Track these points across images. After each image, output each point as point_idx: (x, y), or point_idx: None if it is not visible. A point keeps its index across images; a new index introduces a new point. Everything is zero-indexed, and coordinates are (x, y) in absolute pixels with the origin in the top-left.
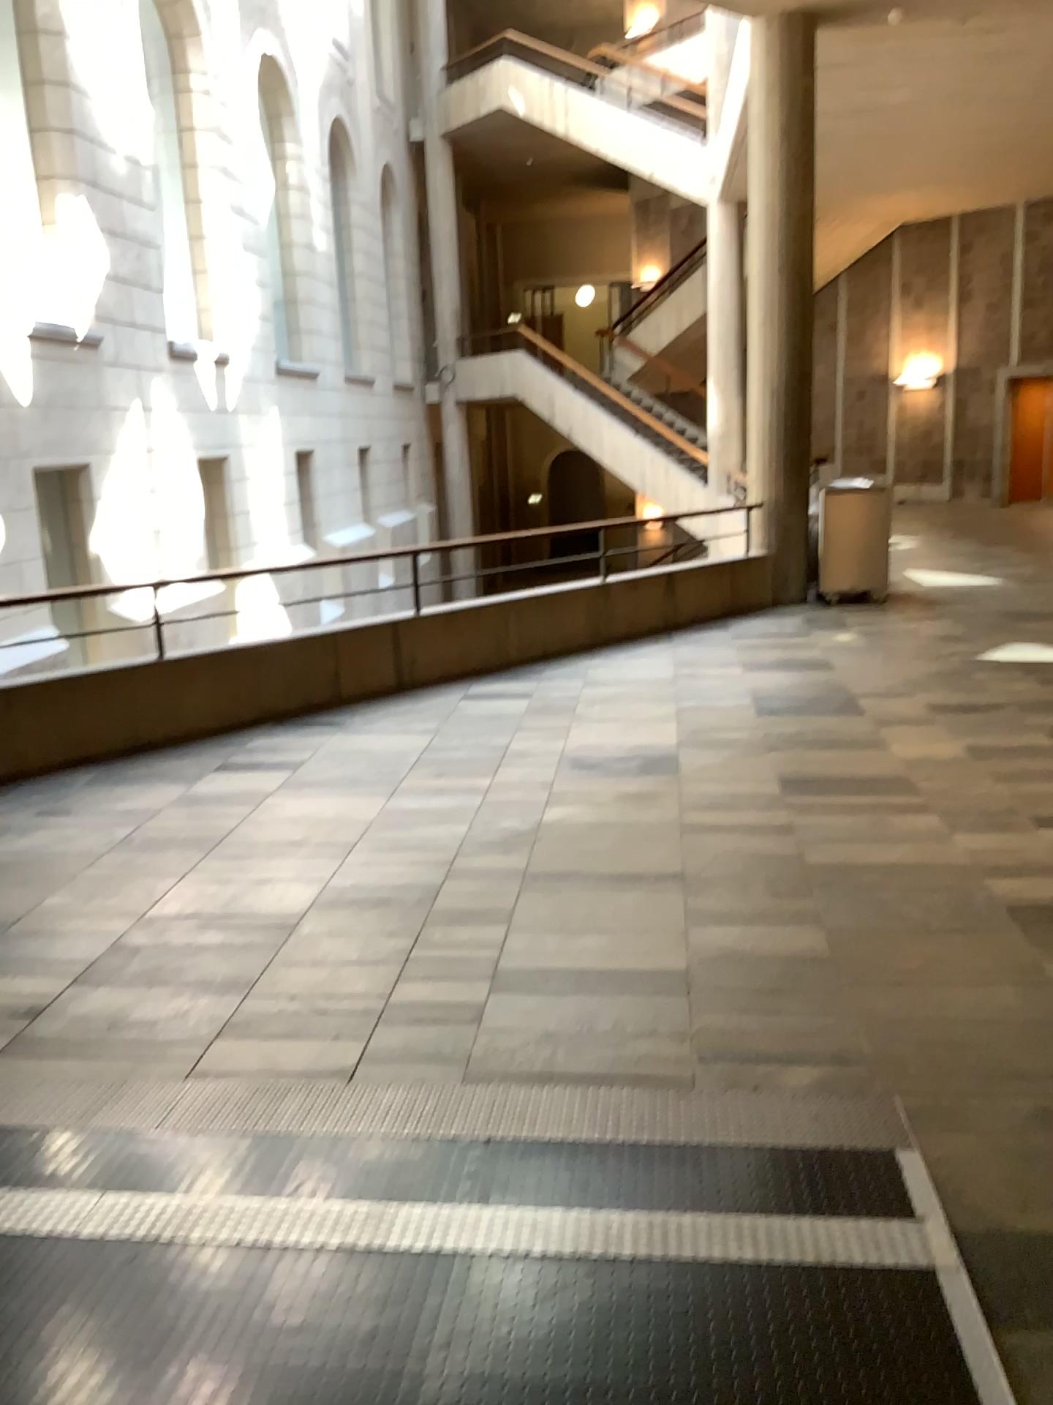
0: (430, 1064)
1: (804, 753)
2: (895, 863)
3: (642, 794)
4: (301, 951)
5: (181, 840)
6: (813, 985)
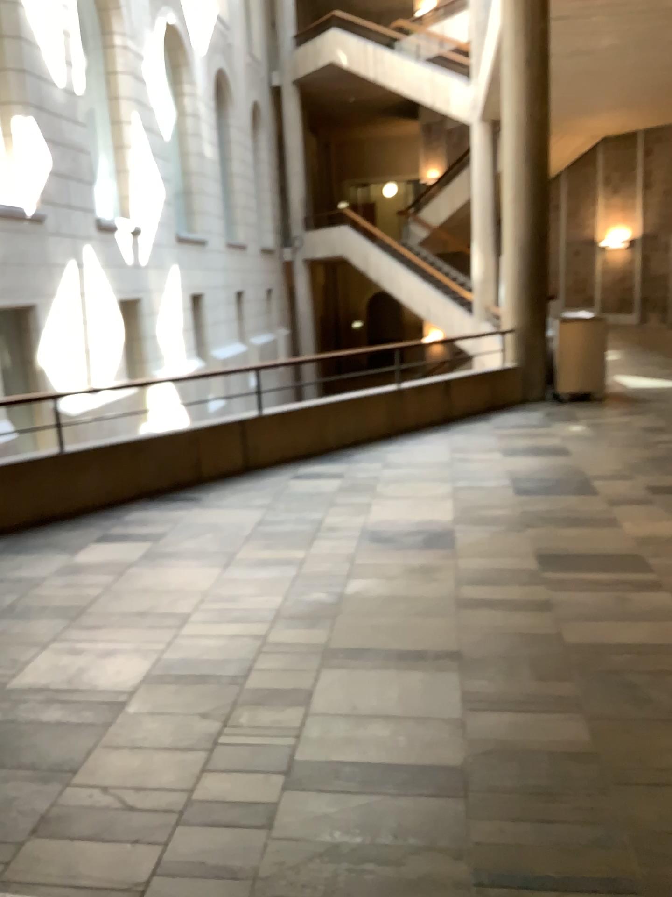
0: (217, 881)
1: (553, 529)
2: (639, 642)
3: (425, 566)
4: (125, 731)
5: (55, 606)
6: (580, 785)
